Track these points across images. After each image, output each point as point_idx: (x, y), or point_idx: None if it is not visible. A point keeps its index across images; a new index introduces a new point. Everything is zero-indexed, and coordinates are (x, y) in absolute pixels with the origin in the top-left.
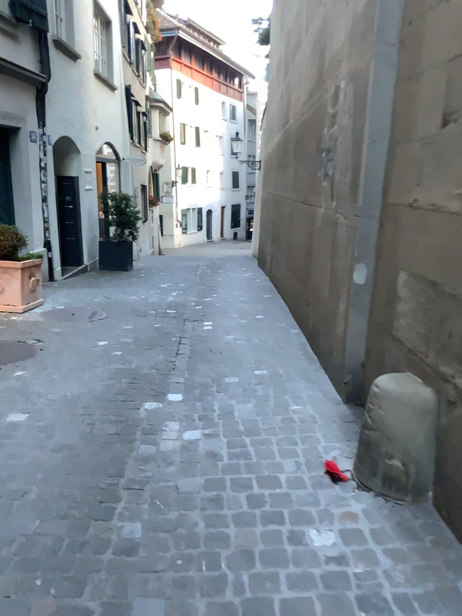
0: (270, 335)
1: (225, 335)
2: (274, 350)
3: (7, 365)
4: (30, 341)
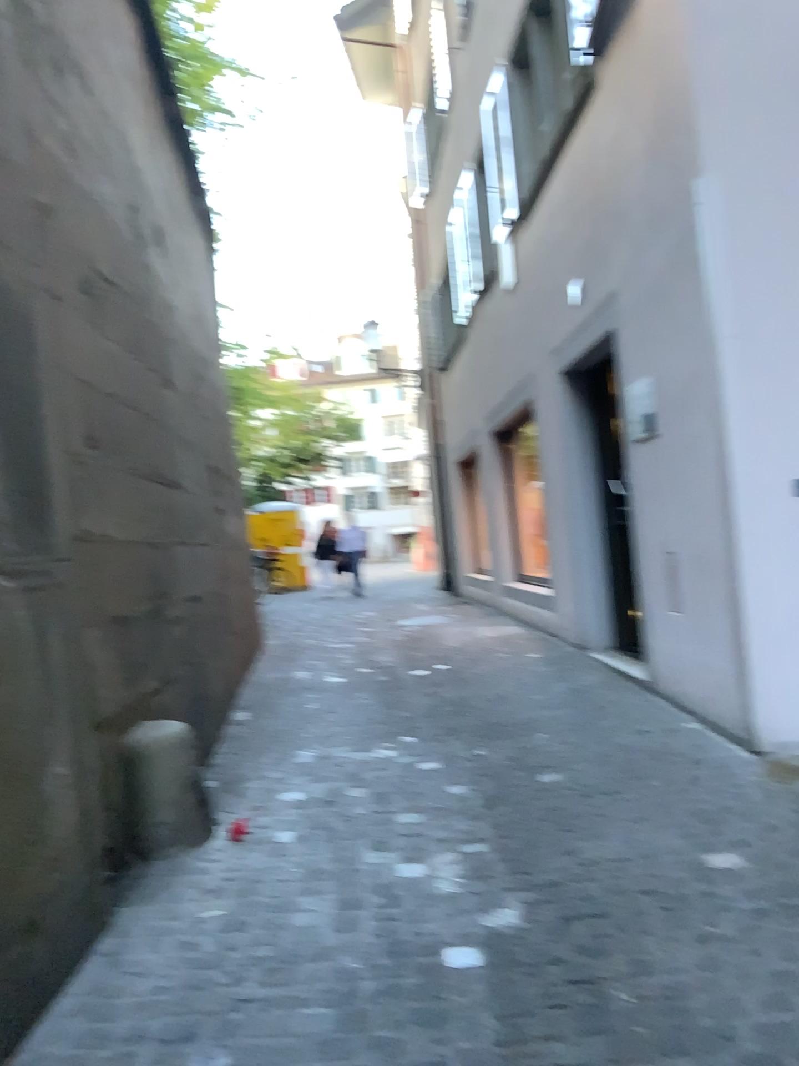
0: None
1: None
2: None
3: None
4: None
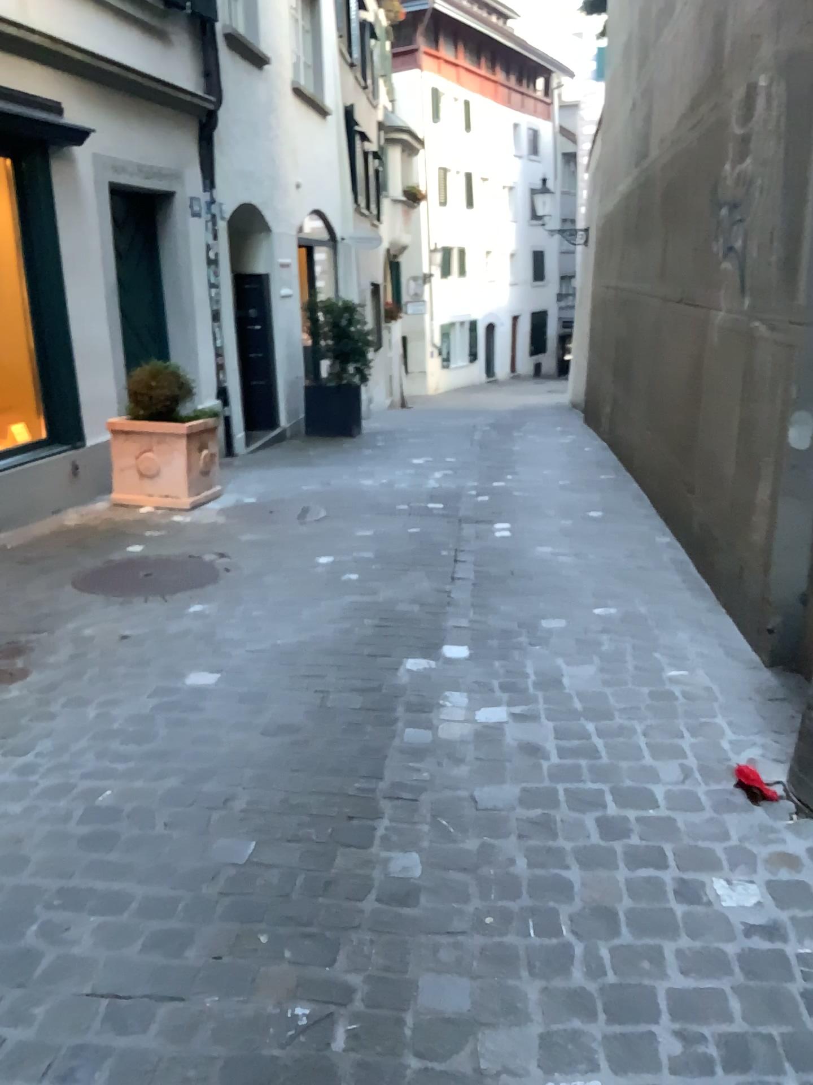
0: (617, 546)
1: (536, 546)
2: (627, 572)
3: (175, 594)
4: (207, 555)
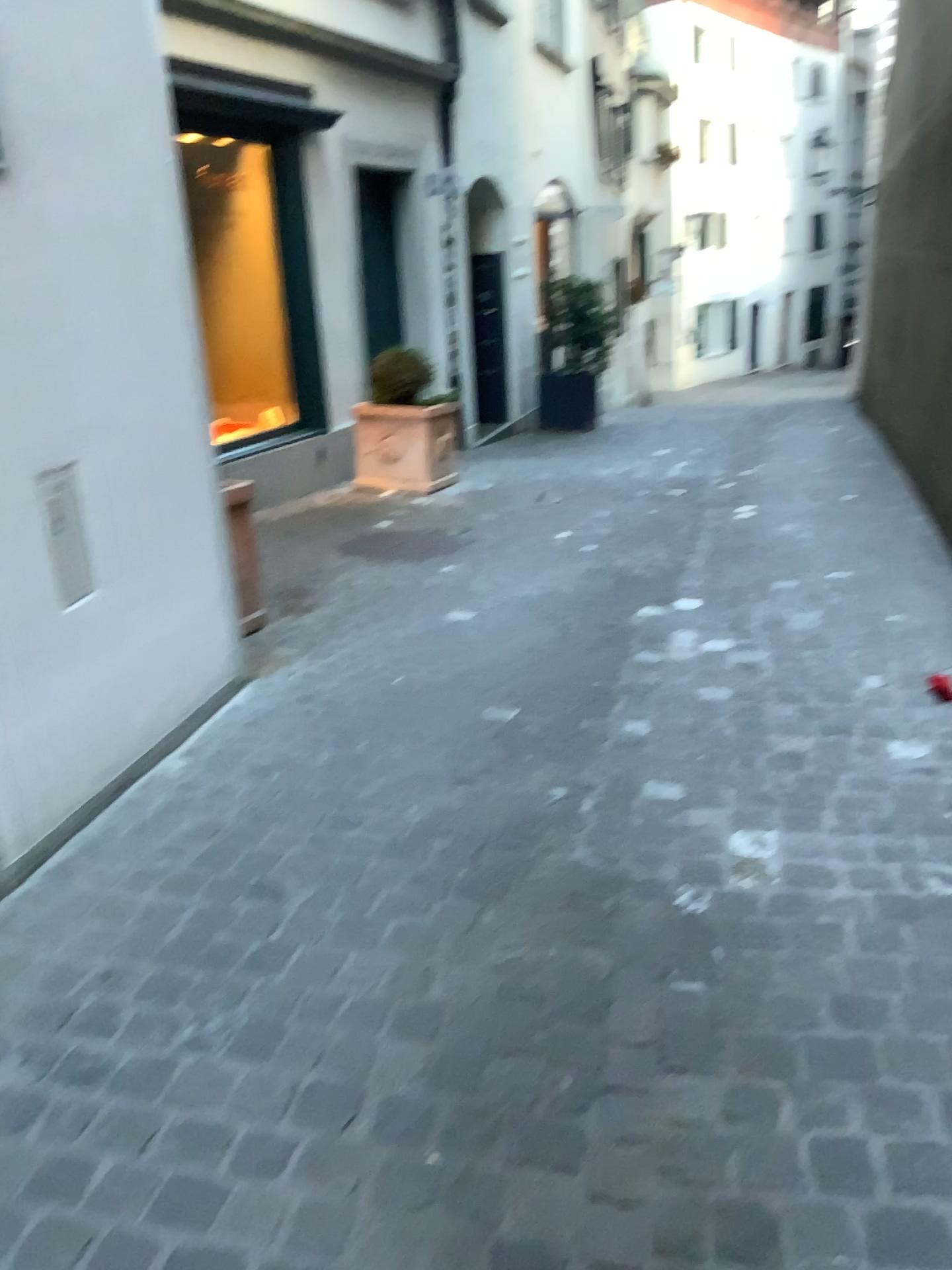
0: (862, 525)
1: (778, 525)
2: (867, 546)
3: (429, 557)
4: (453, 529)
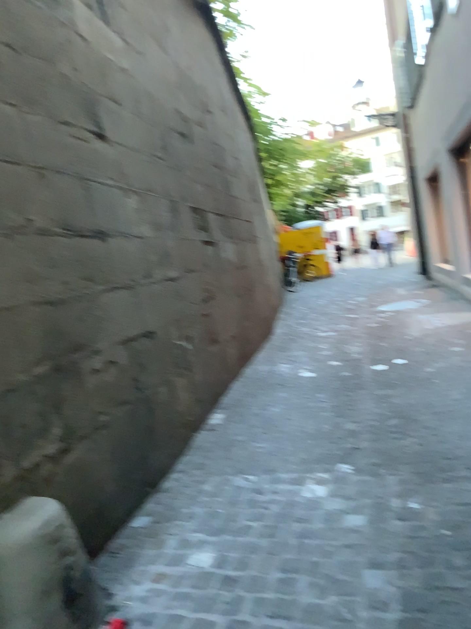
0: None
1: None
2: None
3: None
4: None
